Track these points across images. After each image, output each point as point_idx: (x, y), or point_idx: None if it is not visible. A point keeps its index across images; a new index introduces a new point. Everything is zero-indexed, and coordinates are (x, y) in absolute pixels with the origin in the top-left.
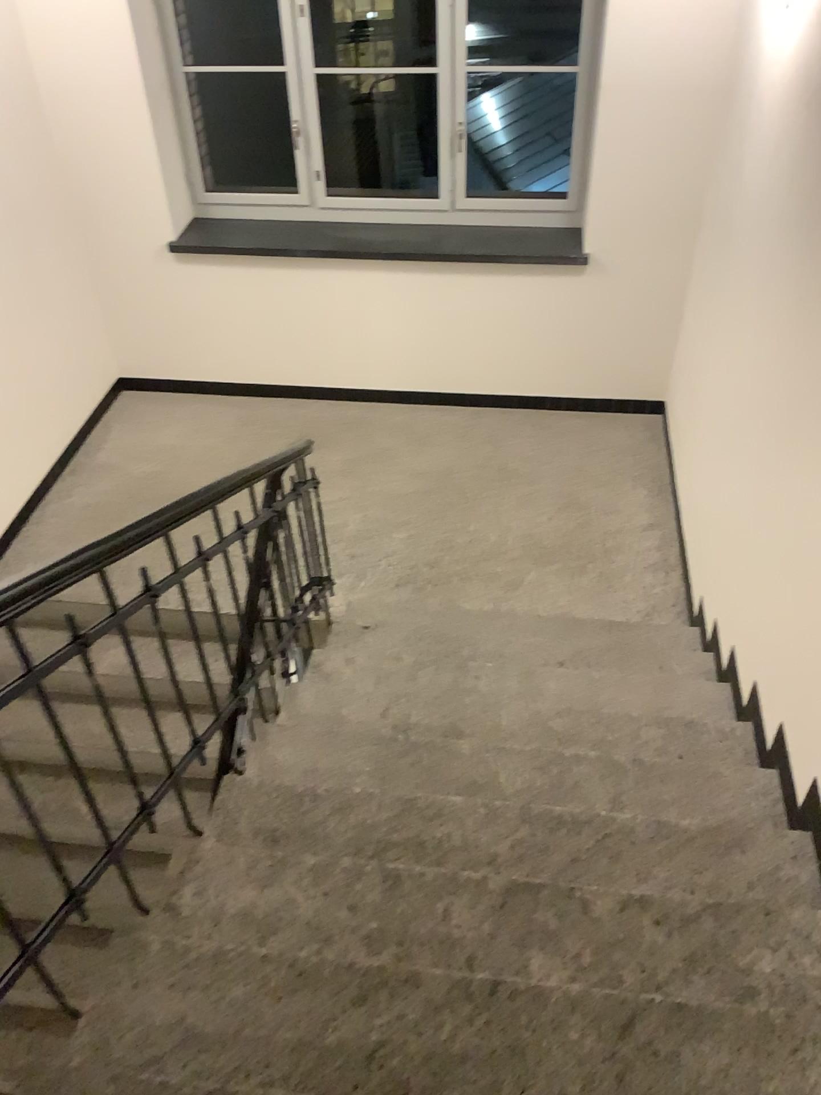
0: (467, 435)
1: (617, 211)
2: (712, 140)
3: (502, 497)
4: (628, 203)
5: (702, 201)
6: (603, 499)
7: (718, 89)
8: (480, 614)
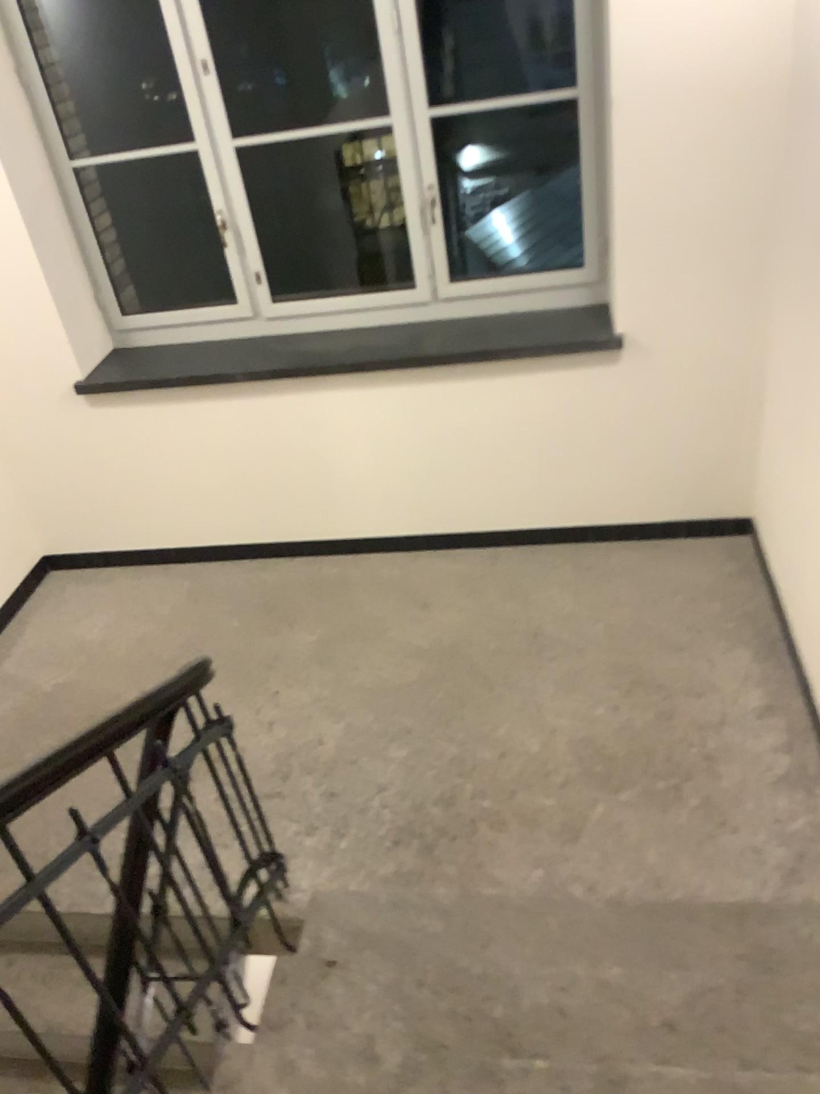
0: (486, 594)
1: (658, 278)
2: (784, 164)
3: (540, 685)
4: (672, 265)
5: (777, 250)
6: (686, 677)
7: (785, 91)
8: (518, 908)
